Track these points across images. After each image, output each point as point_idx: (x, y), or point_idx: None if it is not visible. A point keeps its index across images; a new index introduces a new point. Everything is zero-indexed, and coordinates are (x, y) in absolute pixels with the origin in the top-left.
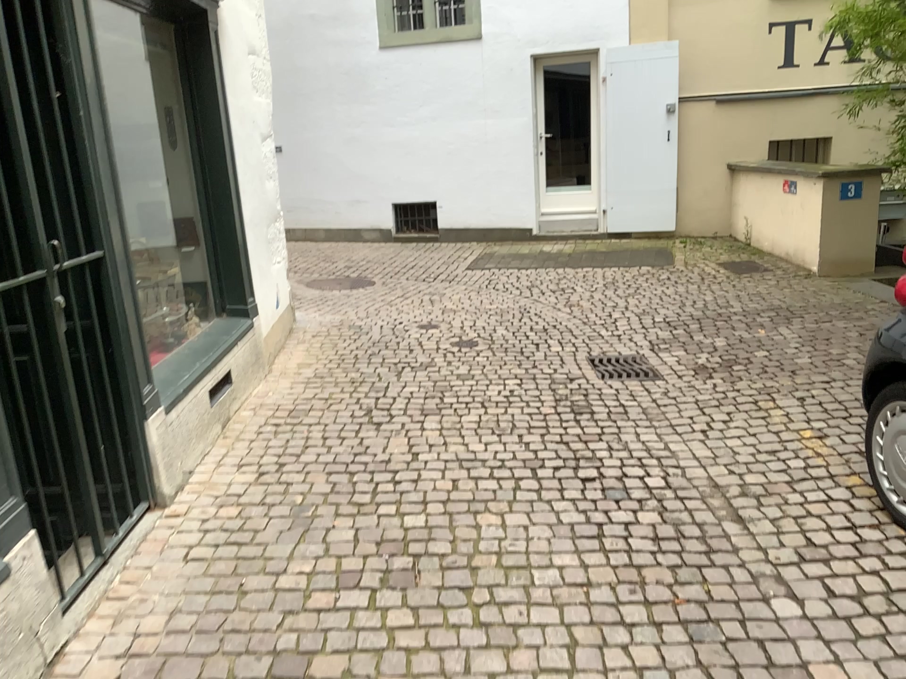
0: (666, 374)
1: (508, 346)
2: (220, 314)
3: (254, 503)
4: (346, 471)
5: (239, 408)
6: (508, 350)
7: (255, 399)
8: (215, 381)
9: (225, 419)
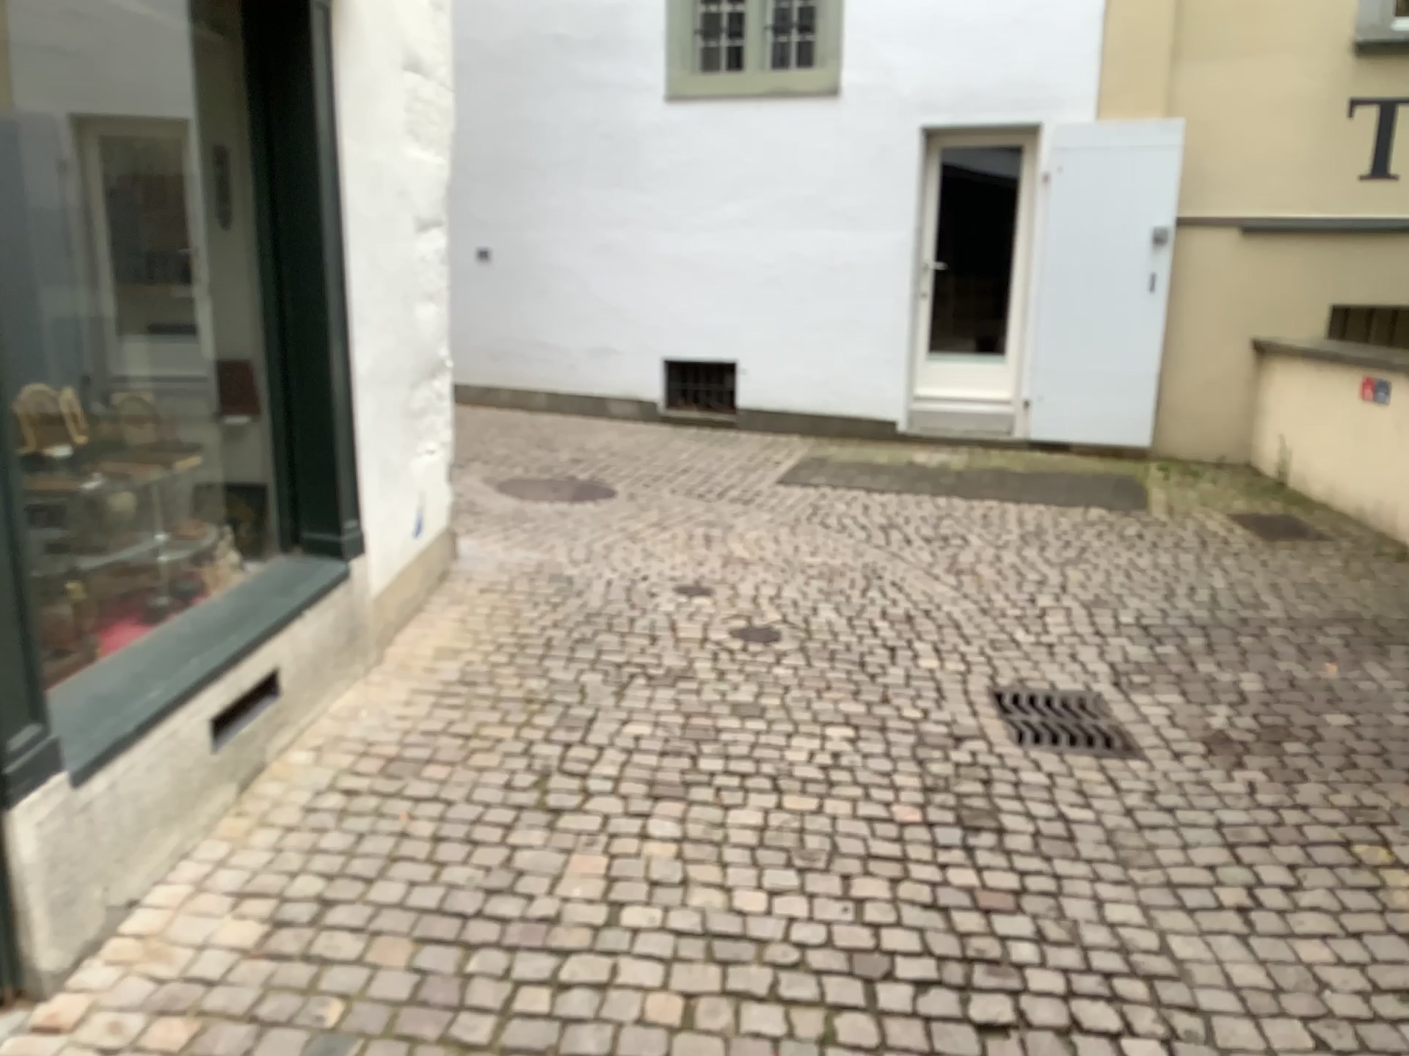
0: (1149, 747)
1: (837, 651)
2: (286, 549)
3: (232, 1015)
4: (459, 937)
5: (290, 745)
6: (837, 660)
7: (332, 722)
8: (231, 696)
9: (249, 772)
